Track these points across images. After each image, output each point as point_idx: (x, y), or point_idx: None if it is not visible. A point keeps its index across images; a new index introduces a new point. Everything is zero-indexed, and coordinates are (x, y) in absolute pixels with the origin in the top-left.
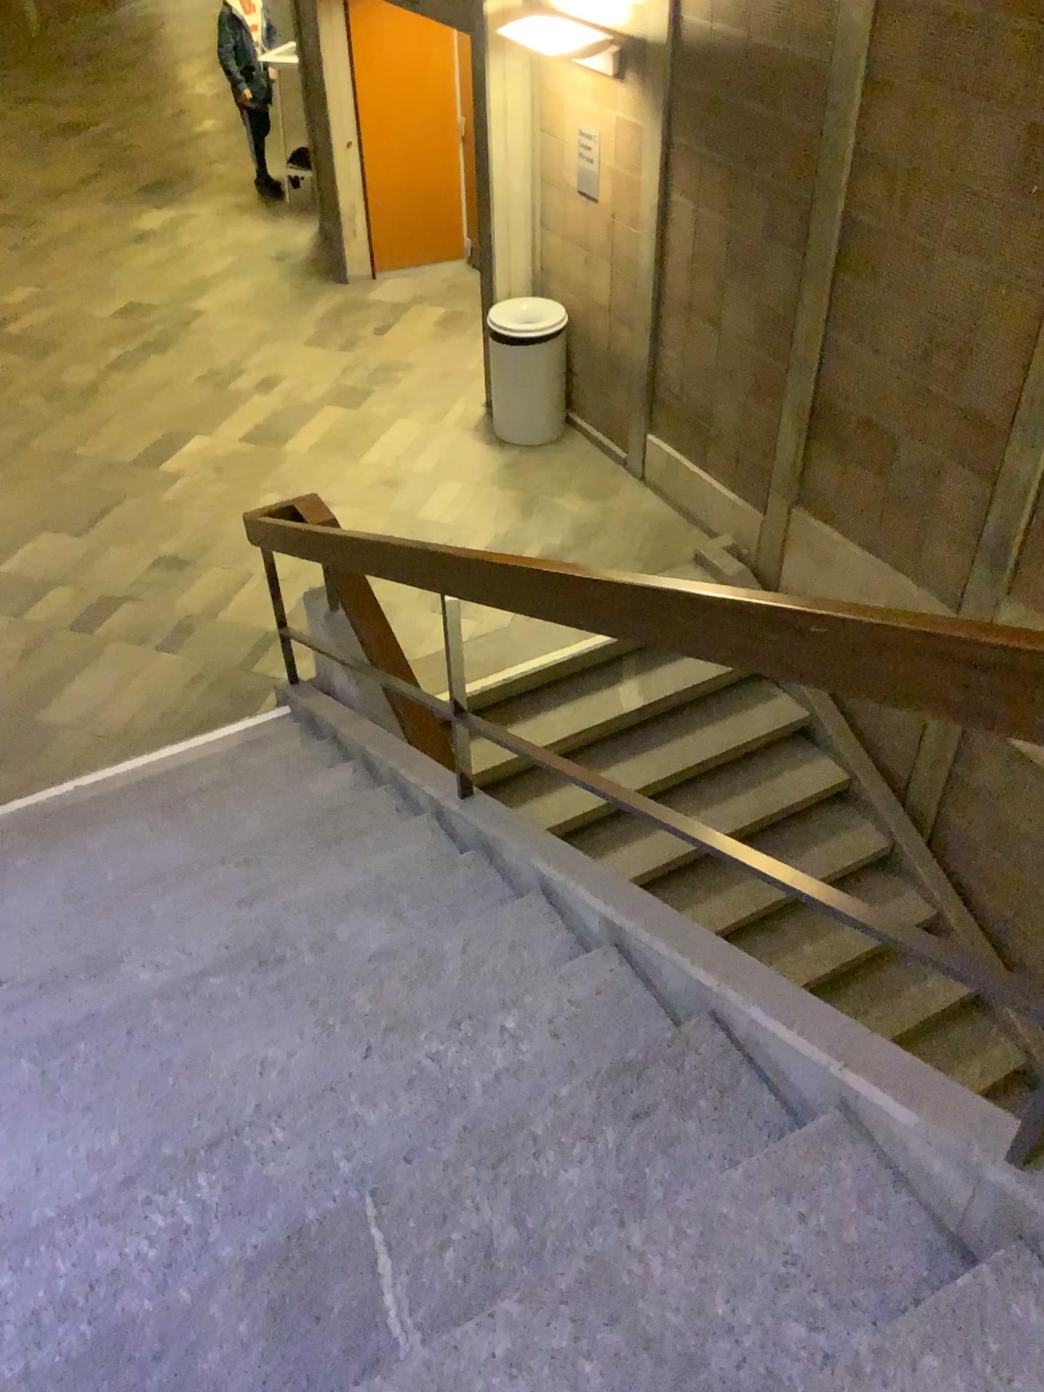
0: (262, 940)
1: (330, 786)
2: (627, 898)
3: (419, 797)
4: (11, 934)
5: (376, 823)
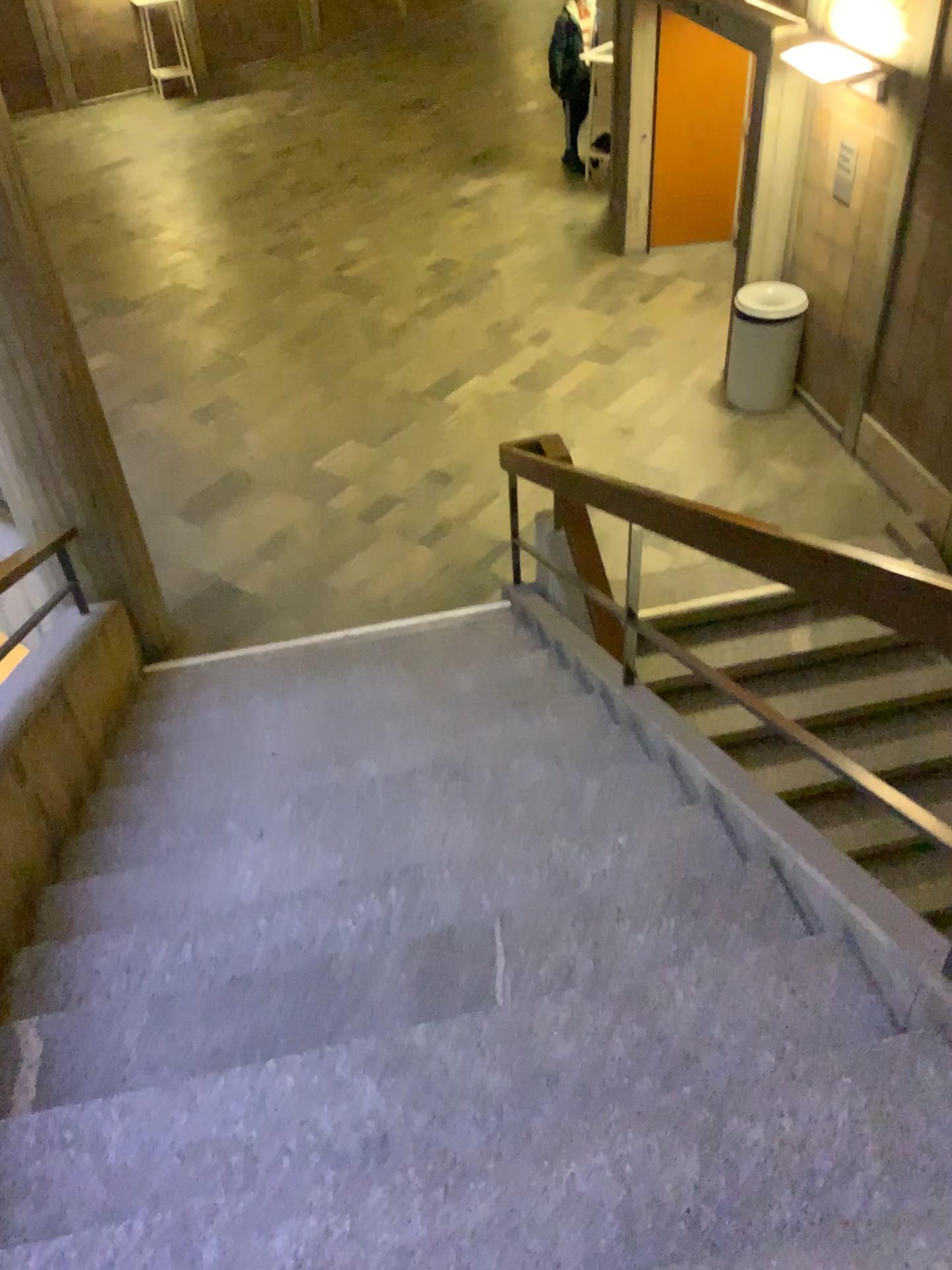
0: (465, 766)
1: (536, 668)
2: (743, 779)
3: (602, 684)
4: (289, 731)
5: (565, 699)
